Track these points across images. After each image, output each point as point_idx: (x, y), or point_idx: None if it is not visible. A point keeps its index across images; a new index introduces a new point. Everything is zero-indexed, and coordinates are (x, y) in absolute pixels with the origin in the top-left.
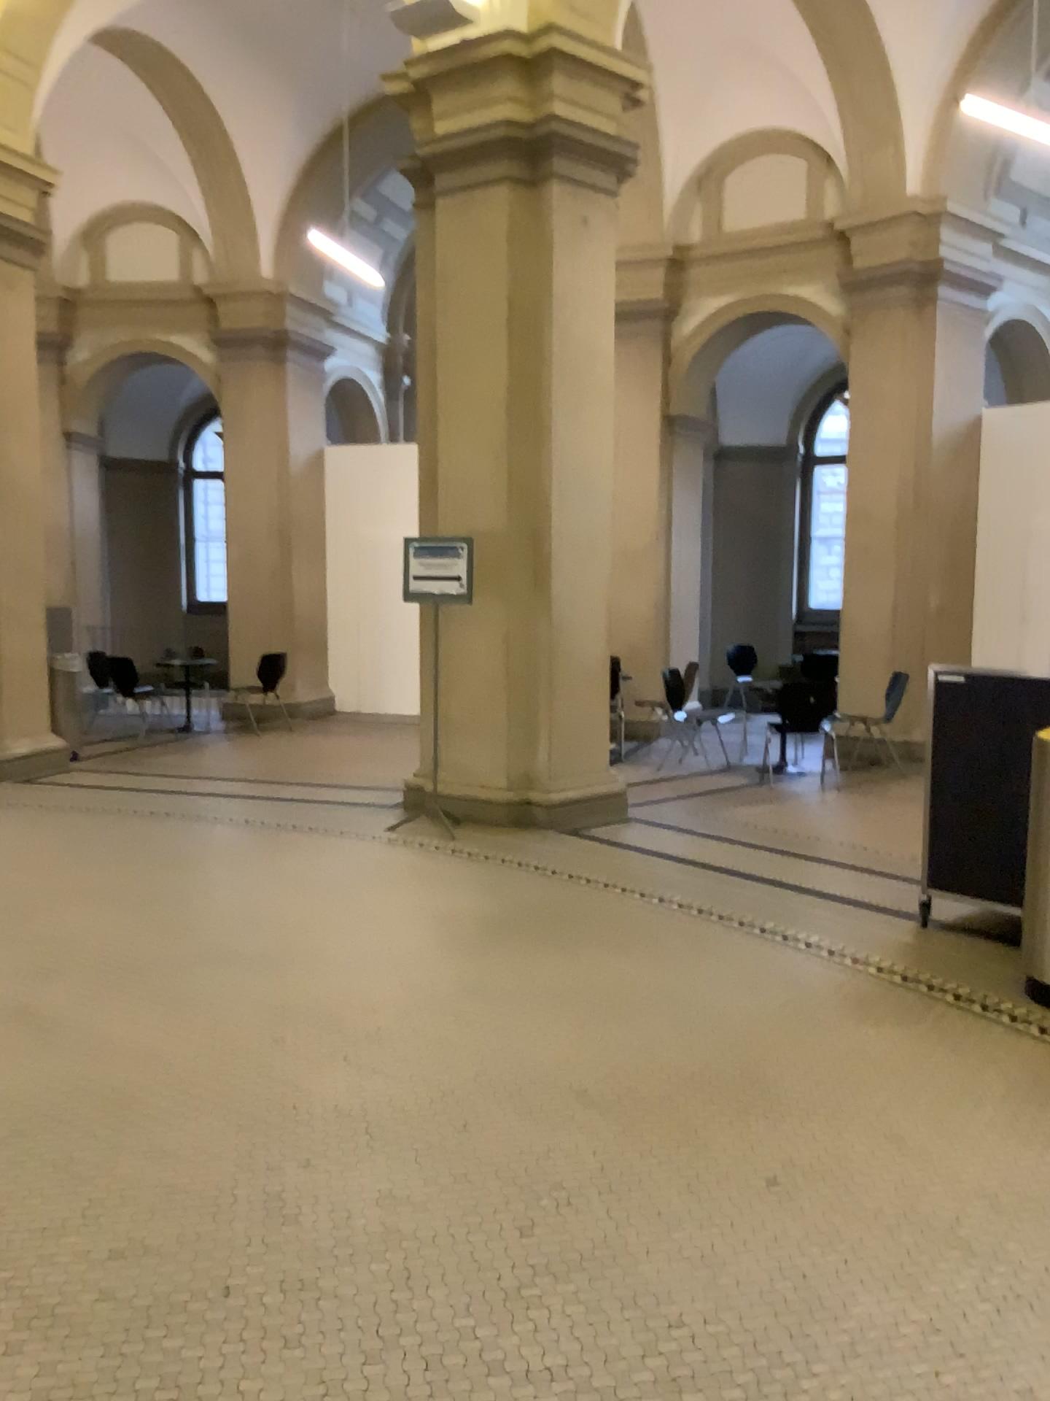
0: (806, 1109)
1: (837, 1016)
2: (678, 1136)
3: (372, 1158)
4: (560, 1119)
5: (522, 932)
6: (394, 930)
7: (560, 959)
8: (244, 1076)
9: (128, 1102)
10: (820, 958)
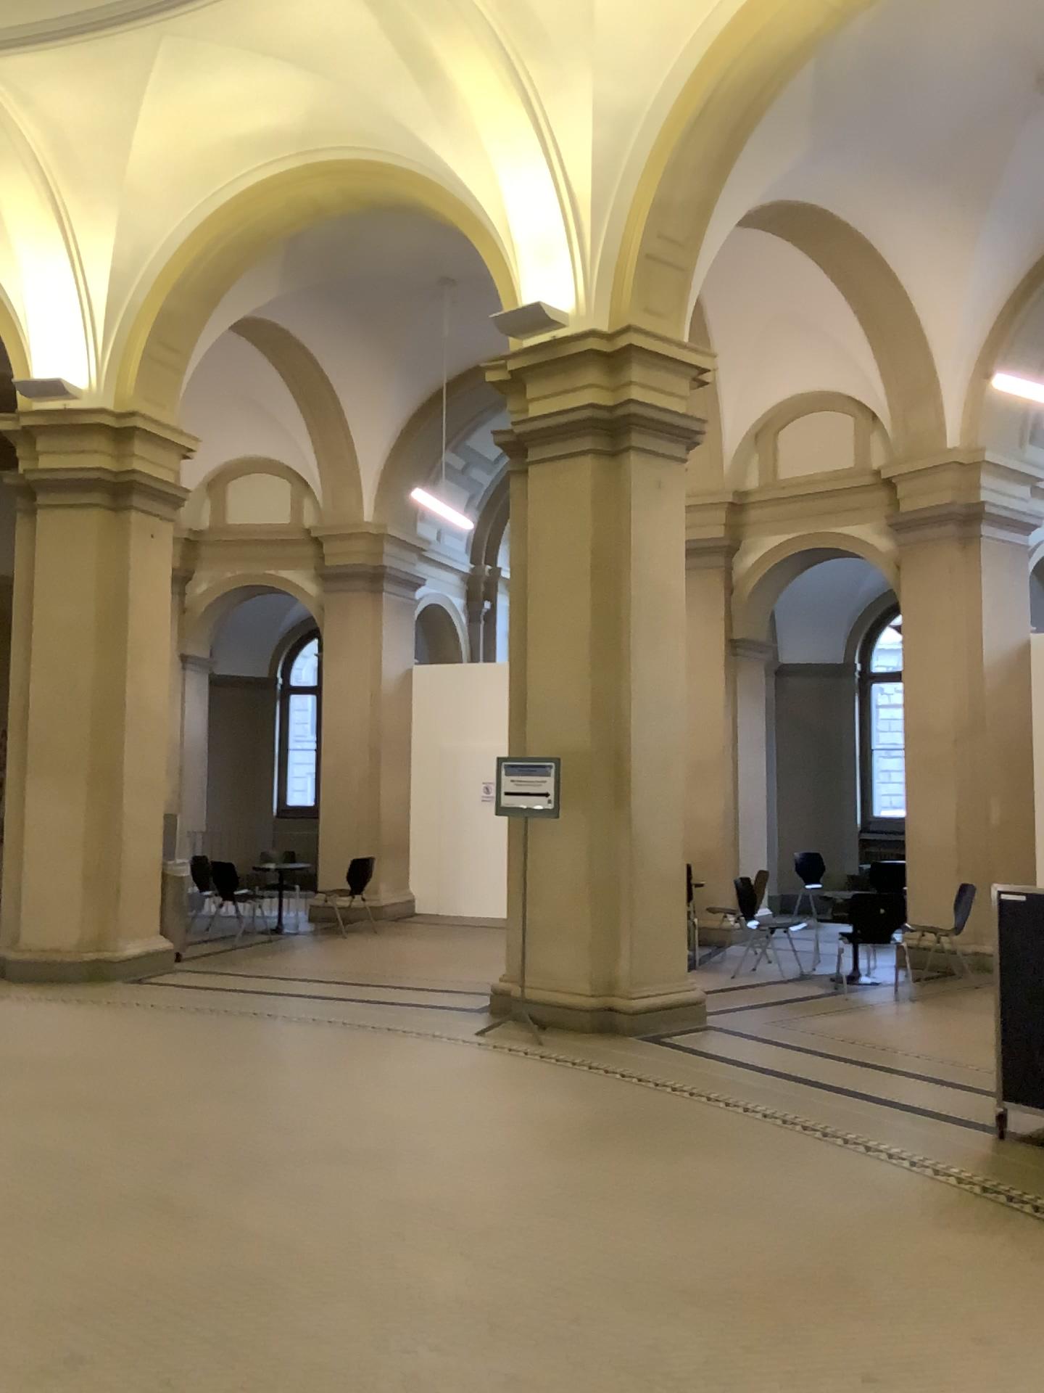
0: (897, 1314)
1: (922, 1225)
2: (777, 1336)
3: (494, 1348)
4: (665, 1316)
5: (614, 1136)
6: (493, 1131)
7: (653, 1163)
8: (369, 1267)
9: (268, 1288)
10: (901, 1168)
